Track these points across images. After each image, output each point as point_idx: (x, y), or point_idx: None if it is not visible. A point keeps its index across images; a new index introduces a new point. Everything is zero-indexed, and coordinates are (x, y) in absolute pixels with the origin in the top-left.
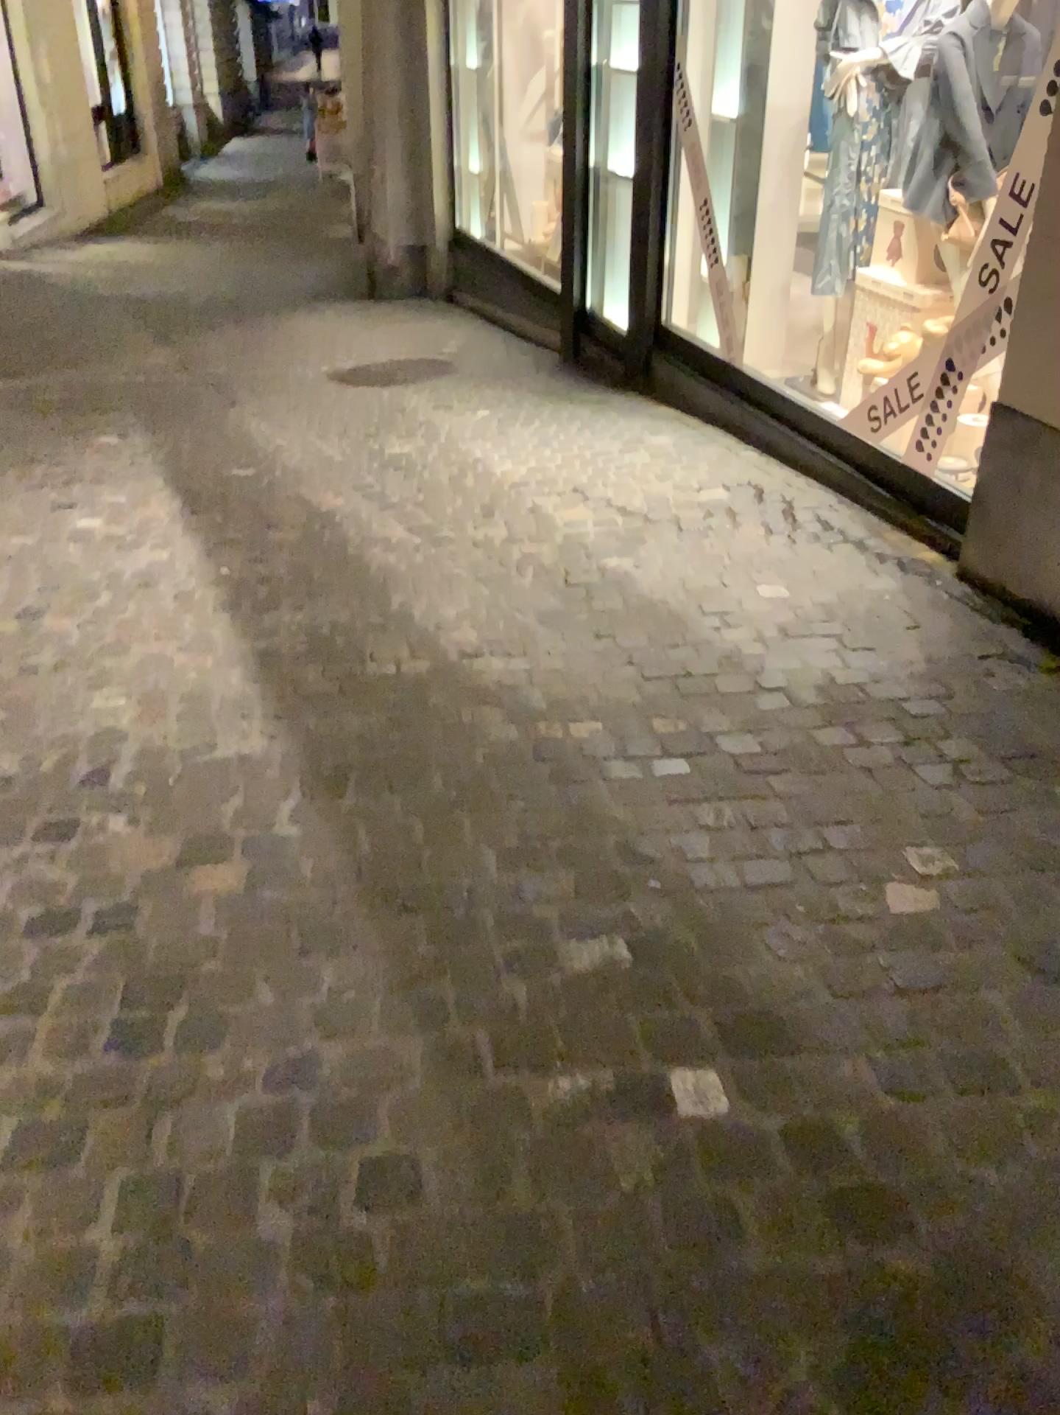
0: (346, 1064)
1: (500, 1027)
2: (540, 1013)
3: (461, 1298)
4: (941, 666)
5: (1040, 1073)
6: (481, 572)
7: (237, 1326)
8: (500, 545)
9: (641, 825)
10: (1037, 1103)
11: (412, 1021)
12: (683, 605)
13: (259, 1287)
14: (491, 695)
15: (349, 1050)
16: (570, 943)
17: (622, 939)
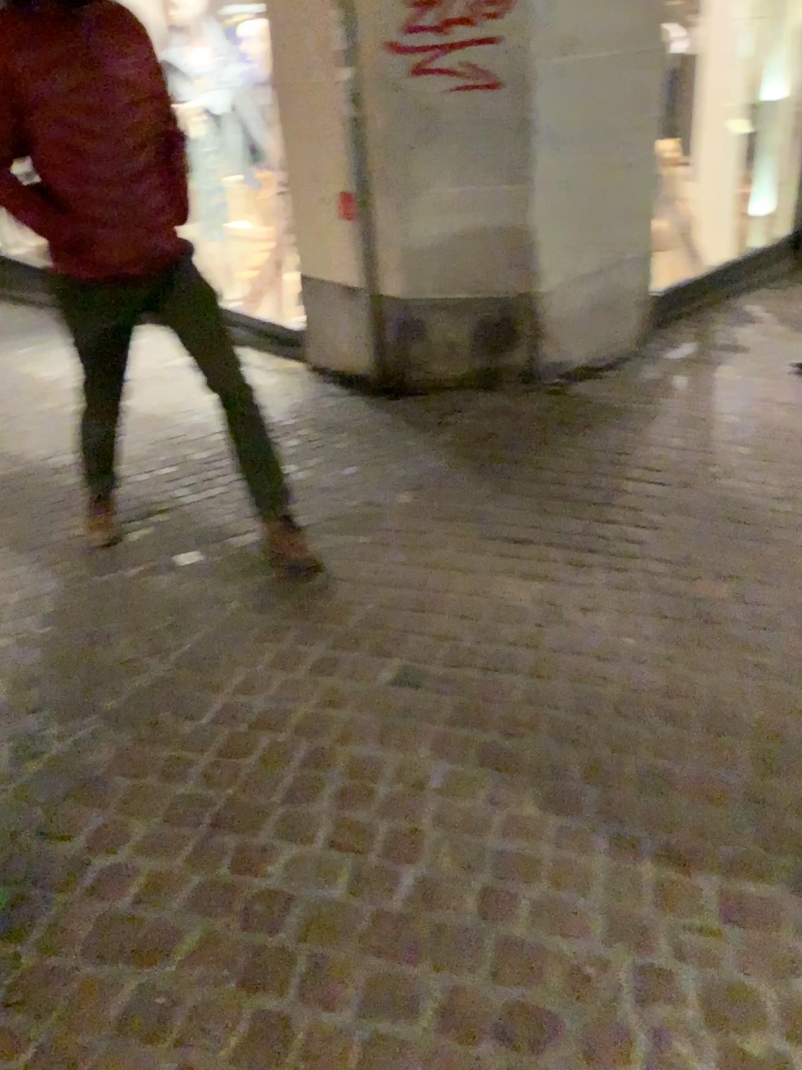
0: (25, 595)
1: (97, 566)
2: (114, 556)
3: (96, 633)
4: (301, 403)
5: (331, 514)
6: (48, 425)
7: (0, 667)
8: (57, 411)
9: (154, 490)
10: (329, 523)
11: (53, 575)
12: (168, 412)
13: (6, 656)
14: (66, 469)
15: (25, 591)
16: (125, 535)
17: (150, 527)
